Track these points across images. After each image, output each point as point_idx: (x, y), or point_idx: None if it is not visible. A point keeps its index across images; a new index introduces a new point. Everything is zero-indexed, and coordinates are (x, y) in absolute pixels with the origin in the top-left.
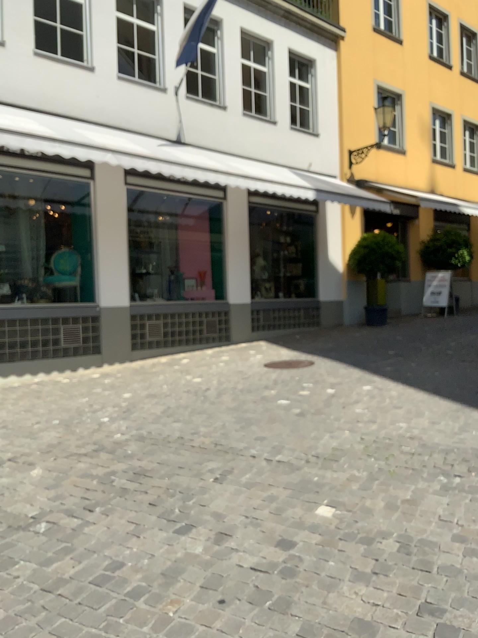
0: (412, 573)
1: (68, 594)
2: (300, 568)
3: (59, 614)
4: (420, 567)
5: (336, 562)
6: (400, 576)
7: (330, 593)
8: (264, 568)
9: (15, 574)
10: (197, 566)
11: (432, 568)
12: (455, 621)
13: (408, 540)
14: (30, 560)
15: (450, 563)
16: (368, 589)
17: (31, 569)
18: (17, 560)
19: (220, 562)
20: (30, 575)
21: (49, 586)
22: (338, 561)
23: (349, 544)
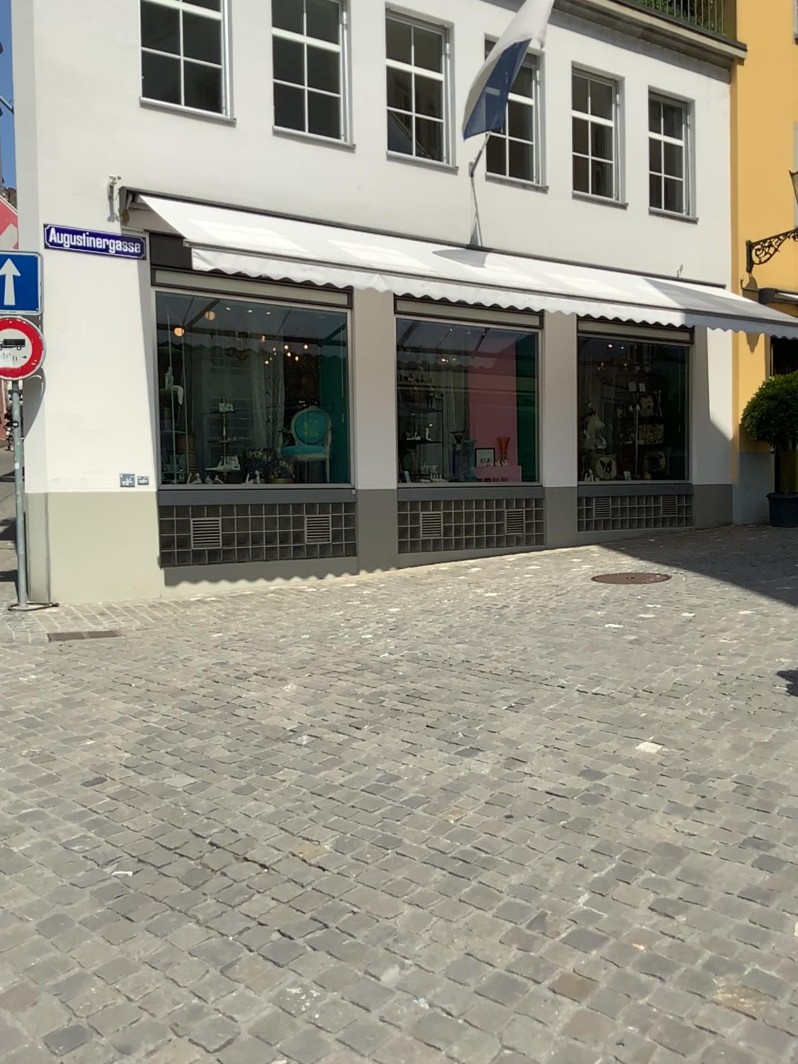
0: (741, 808)
1: (340, 796)
2: (604, 794)
3: (333, 810)
4: (753, 805)
5: (649, 793)
6: (726, 810)
7: (636, 818)
8: (561, 792)
9: (282, 777)
10: (483, 784)
11: (768, 806)
12: (777, 849)
13: (747, 780)
14: (297, 766)
15: (792, 803)
16: (682, 818)
17: (299, 774)
18: (282, 766)
19: (510, 783)
20: (298, 778)
21: (320, 788)
22: (652, 793)
23: (669, 778)
